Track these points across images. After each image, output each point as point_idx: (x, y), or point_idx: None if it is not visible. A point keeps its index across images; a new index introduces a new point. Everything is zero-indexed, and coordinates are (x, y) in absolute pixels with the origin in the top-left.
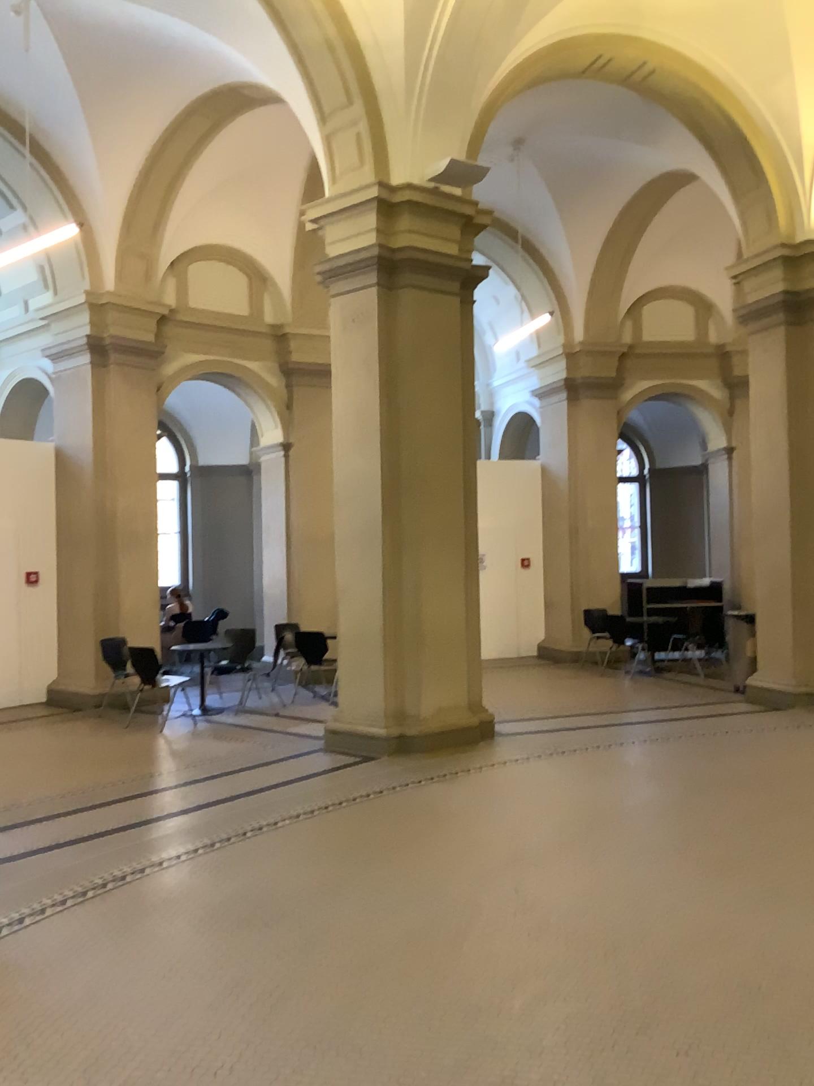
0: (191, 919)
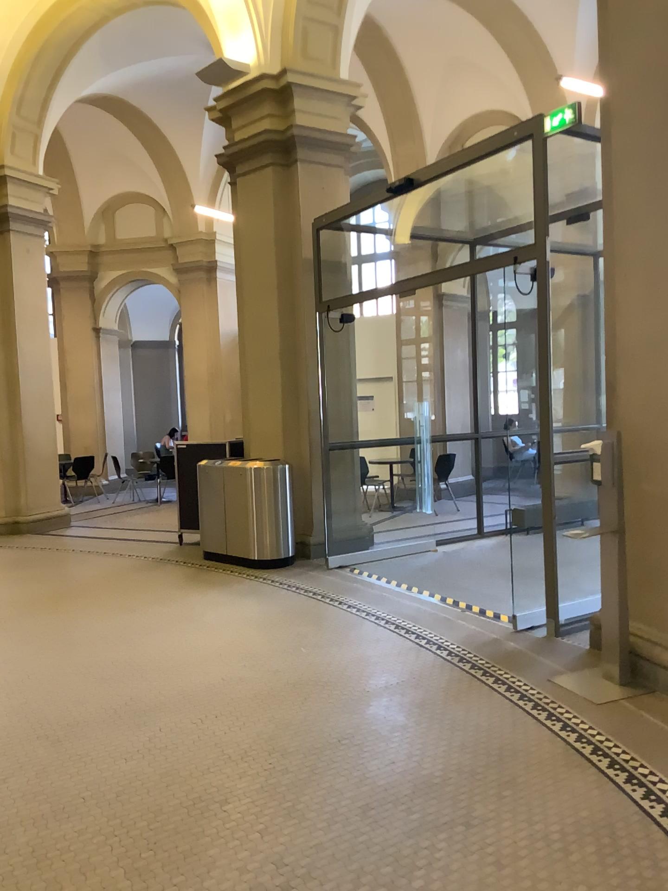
0: (432, 769)
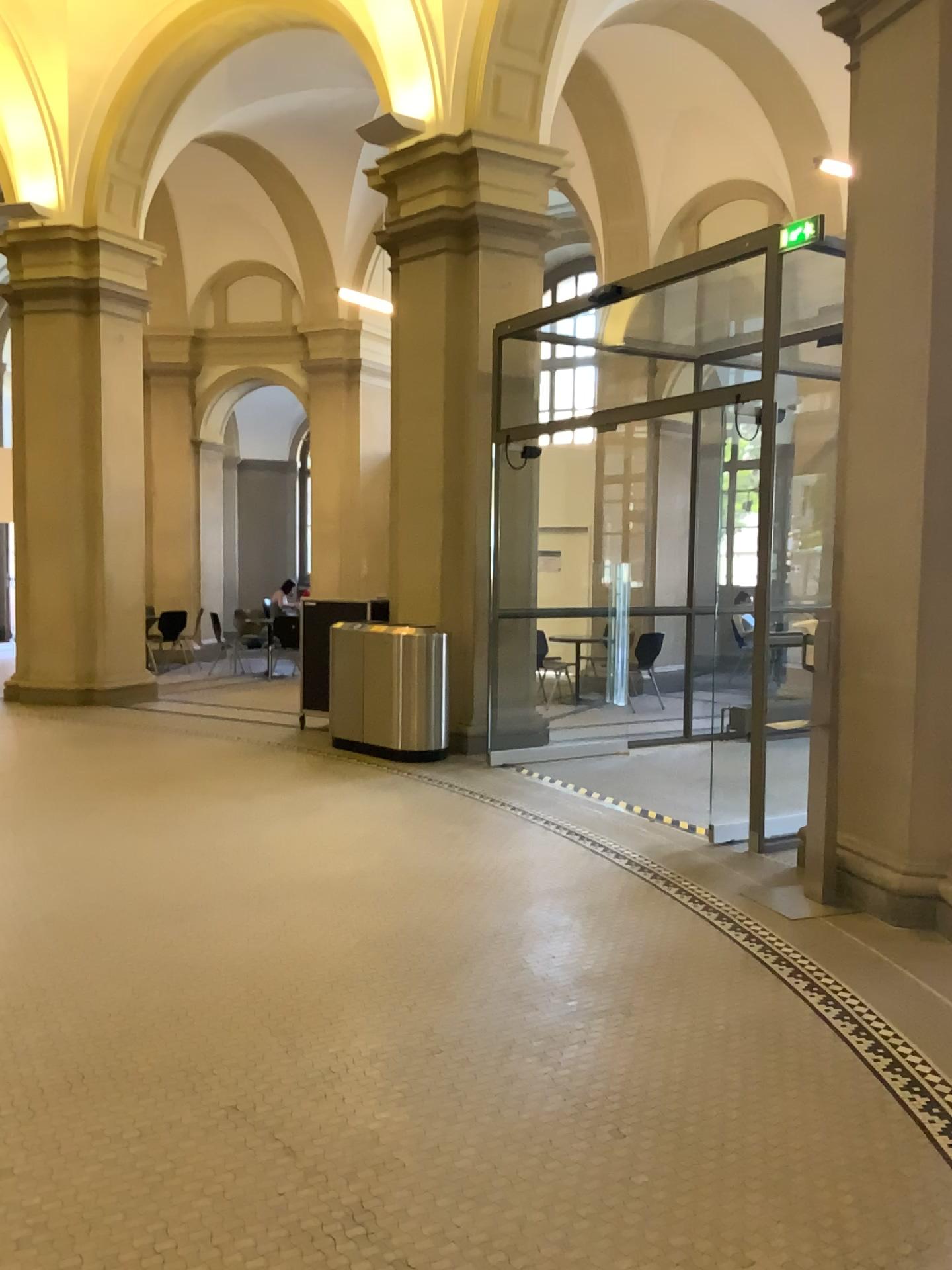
0: (593, 966)
